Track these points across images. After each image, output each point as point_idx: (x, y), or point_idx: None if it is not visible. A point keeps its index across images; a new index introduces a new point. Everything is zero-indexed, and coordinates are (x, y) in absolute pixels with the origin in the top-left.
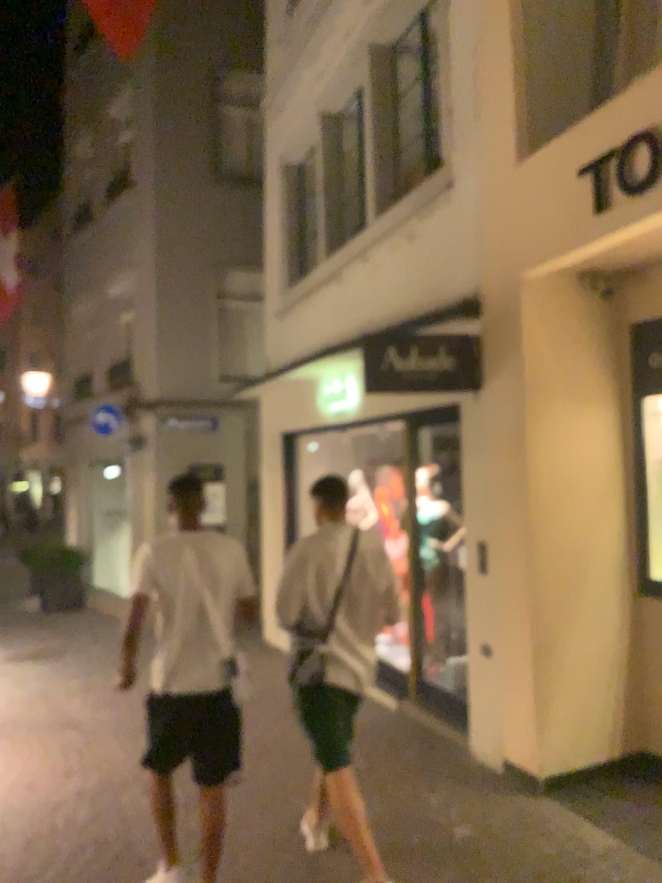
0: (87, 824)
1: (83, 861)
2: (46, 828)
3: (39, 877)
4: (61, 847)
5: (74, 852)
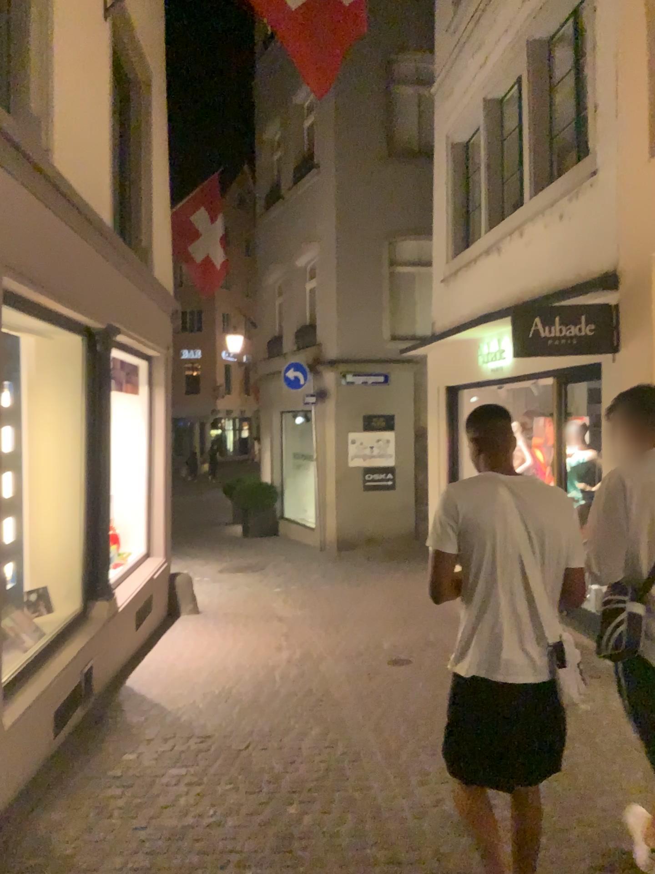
0: (297, 678)
1: (297, 699)
2: (270, 677)
3: (269, 704)
4: (281, 689)
5: (290, 693)
